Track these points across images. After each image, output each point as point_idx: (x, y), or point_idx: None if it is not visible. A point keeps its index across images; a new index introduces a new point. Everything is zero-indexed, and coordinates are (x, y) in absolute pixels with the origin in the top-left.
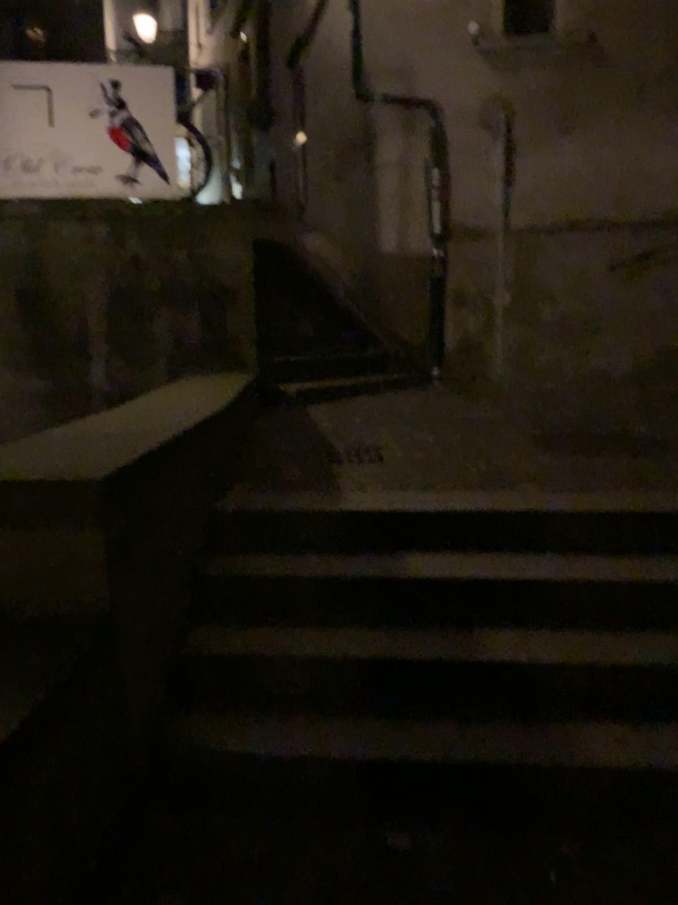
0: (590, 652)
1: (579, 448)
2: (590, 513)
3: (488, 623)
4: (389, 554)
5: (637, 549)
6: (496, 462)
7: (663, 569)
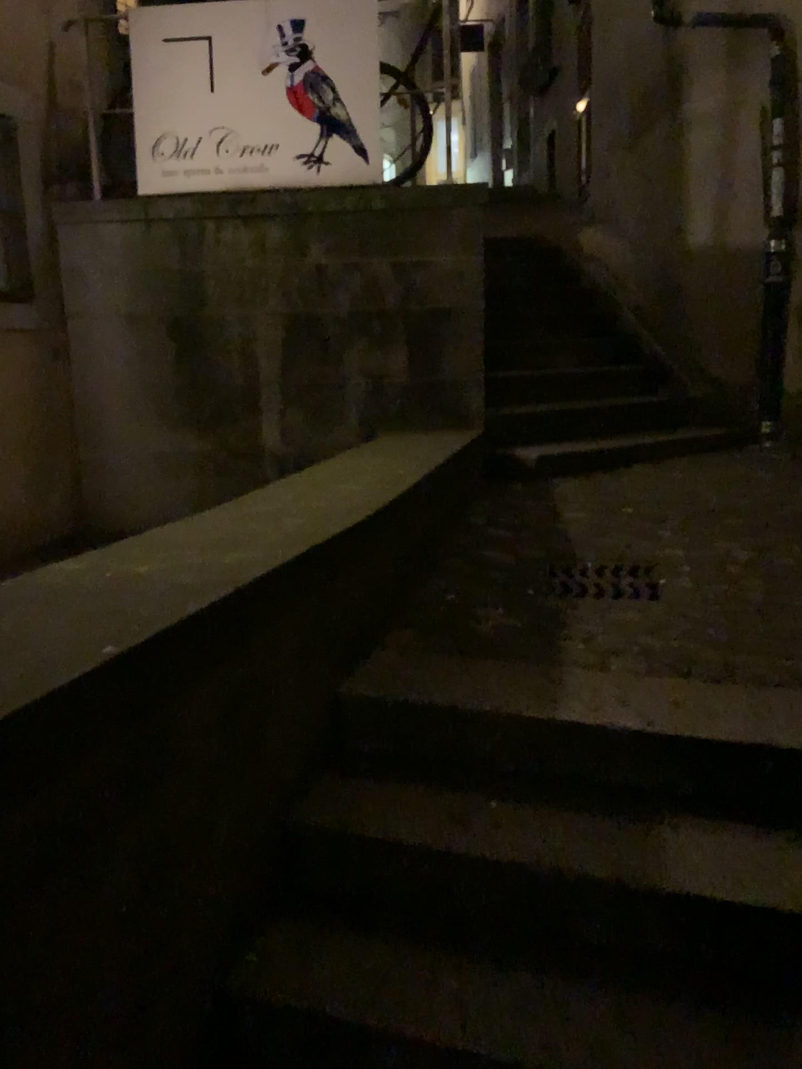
0: None
1: None
2: None
3: None
4: (638, 819)
5: None
6: None
7: None
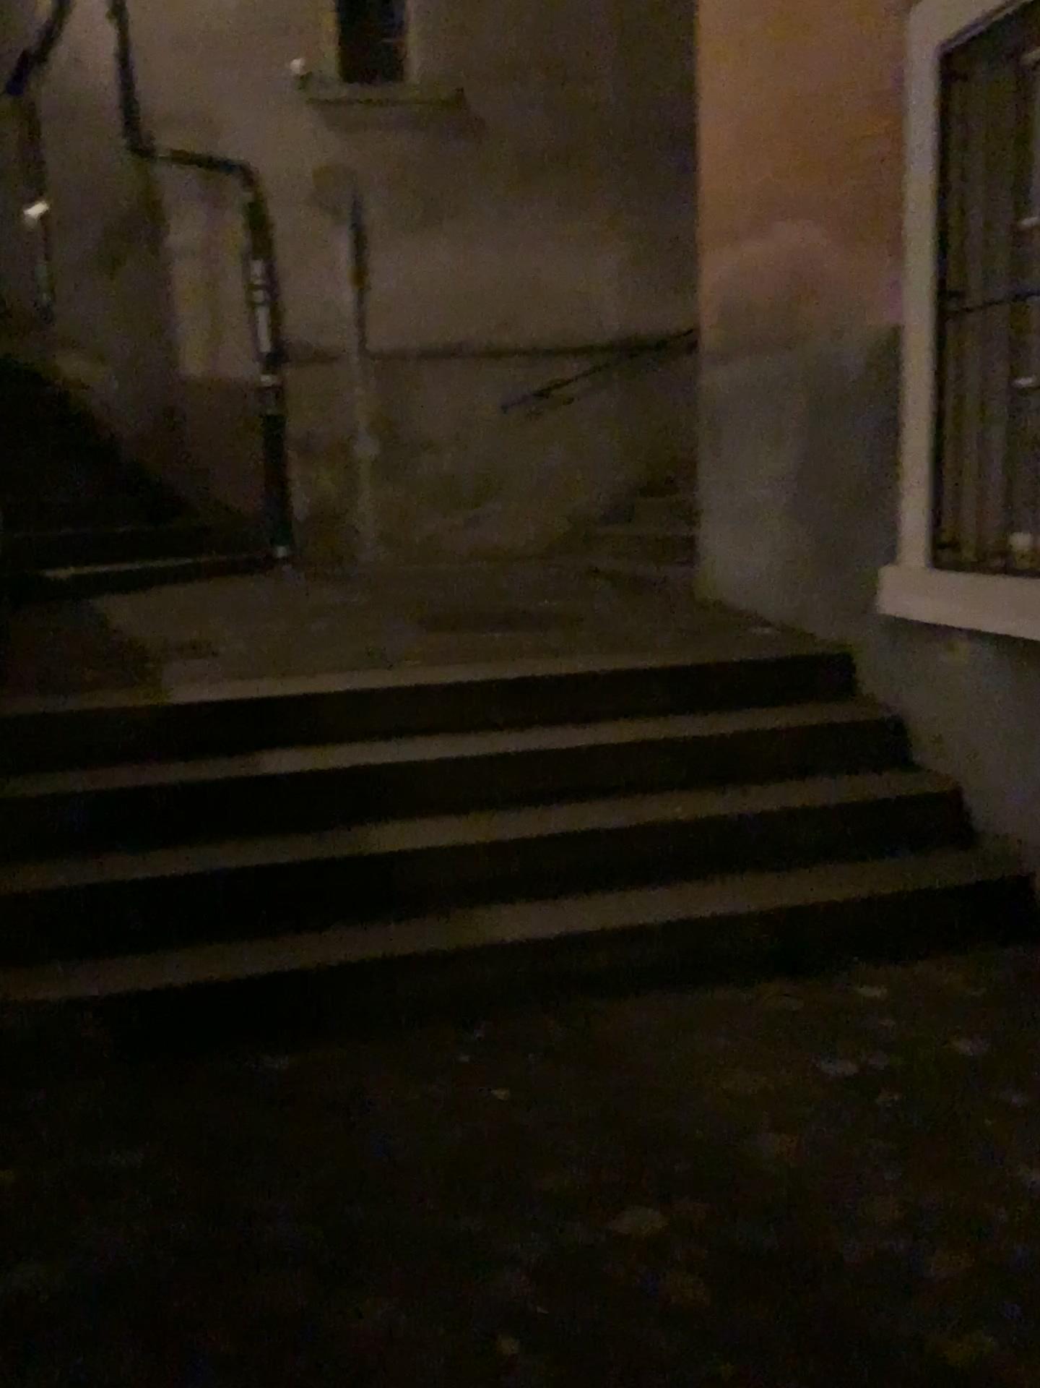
0: (499, 827)
1: (477, 623)
2: (491, 680)
3: (378, 813)
4: (245, 749)
5: (547, 714)
6: (373, 643)
7: (575, 732)
